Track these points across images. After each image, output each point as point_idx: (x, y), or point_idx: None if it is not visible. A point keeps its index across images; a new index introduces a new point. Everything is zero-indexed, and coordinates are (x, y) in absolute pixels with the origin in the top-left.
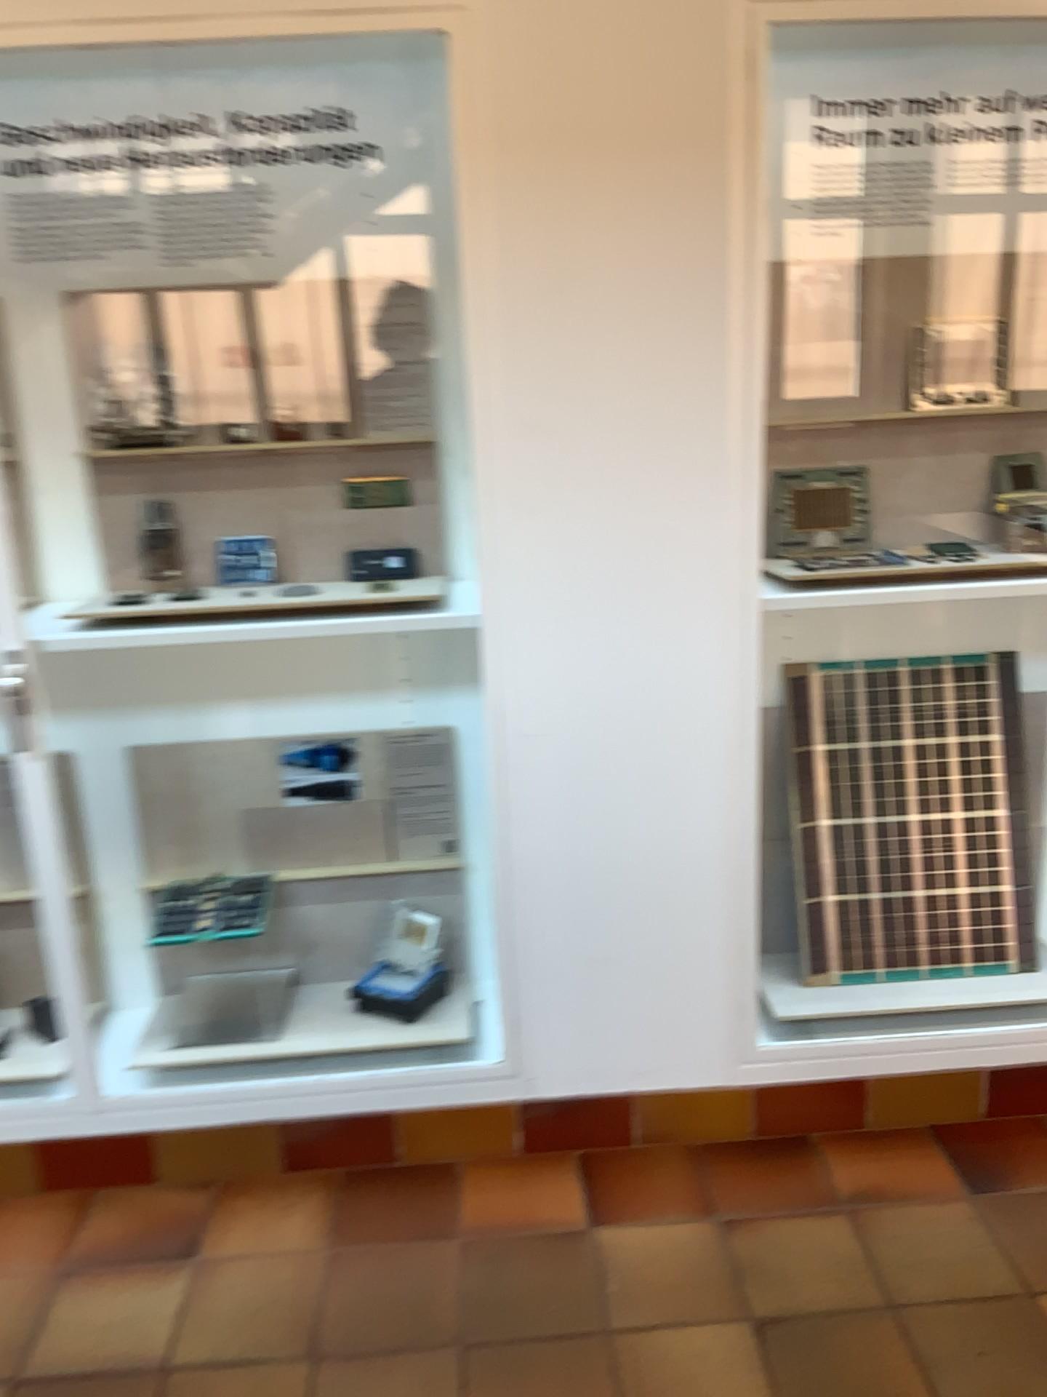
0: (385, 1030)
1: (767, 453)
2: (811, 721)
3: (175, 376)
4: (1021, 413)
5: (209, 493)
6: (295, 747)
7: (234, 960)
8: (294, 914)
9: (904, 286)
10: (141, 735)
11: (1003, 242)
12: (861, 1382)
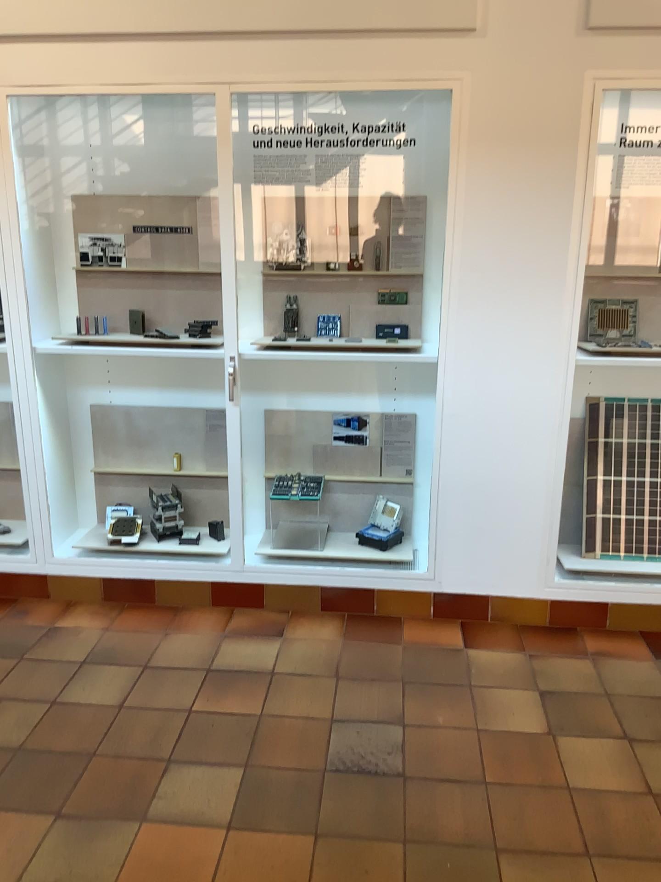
0: (372, 553)
1: (585, 291)
2: (597, 426)
3: (306, 238)
4: None
5: (316, 292)
6: (341, 416)
7: (302, 516)
8: (332, 497)
9: None
10: (271, 404)
11: None
12: (588, 715)
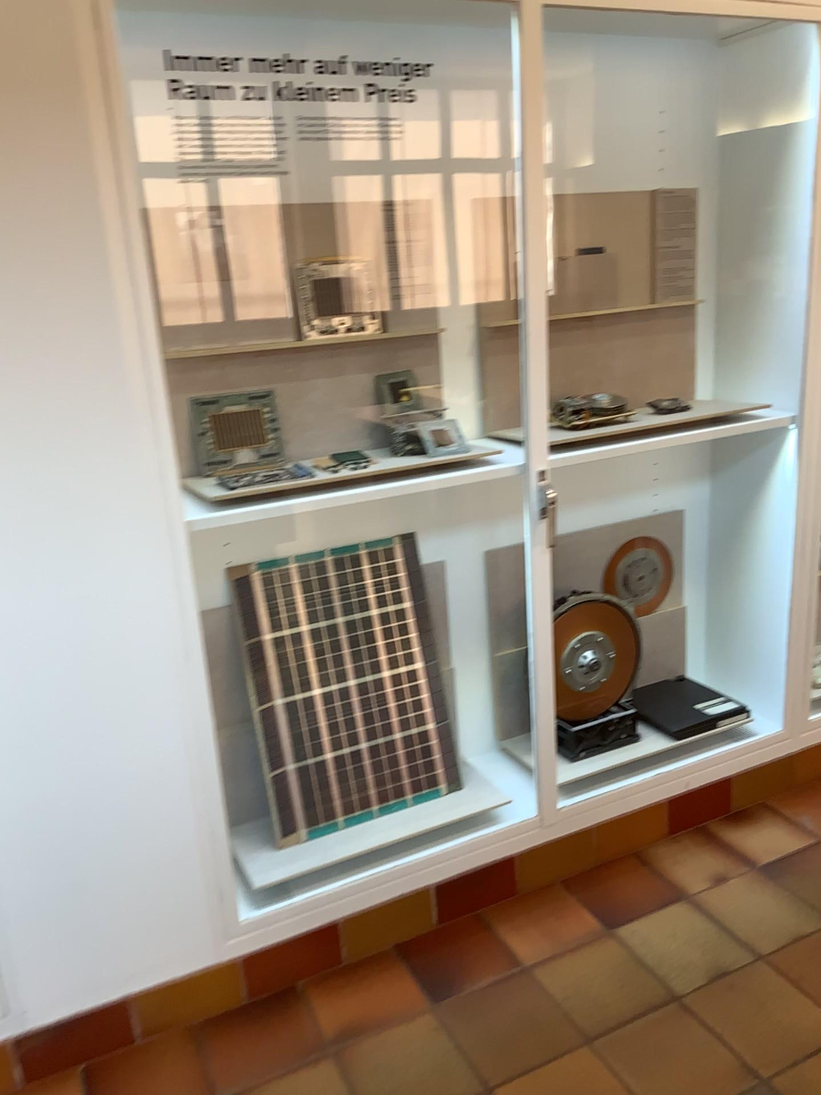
0: None
1: (180, 384)
2: (255, 614)
3: None
4: (393, 336)
5: None
6: None
7: None
8: None
9: (284, 231)
10: None
11: (360, 193)
12: None
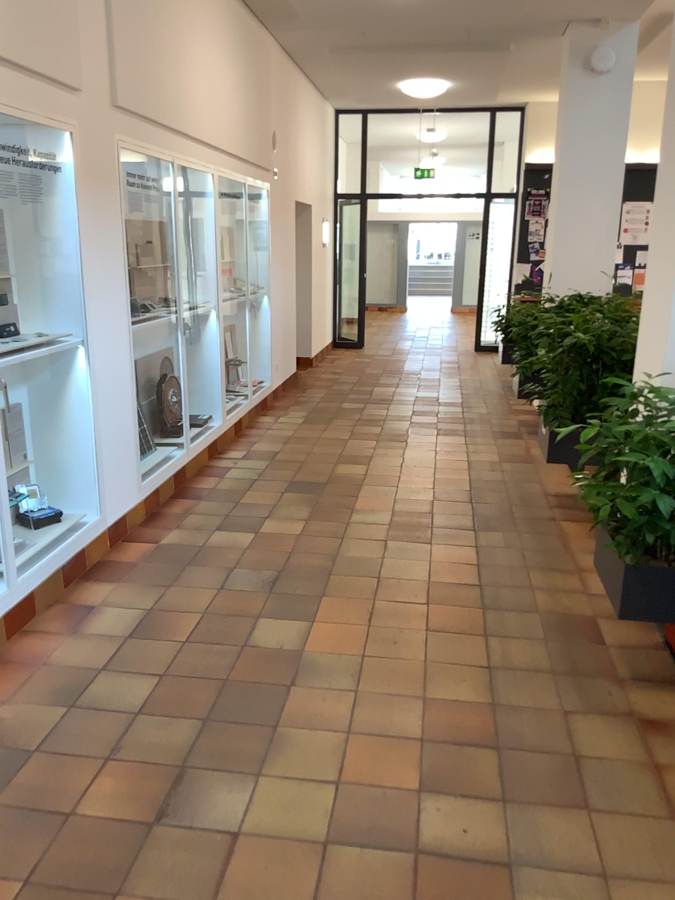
0: (54, 527)
1: None
2: None
3: None
4: None
5: None
6: None
7: None
8: None
9: None
10: None
11: None
12: (244, 521)
